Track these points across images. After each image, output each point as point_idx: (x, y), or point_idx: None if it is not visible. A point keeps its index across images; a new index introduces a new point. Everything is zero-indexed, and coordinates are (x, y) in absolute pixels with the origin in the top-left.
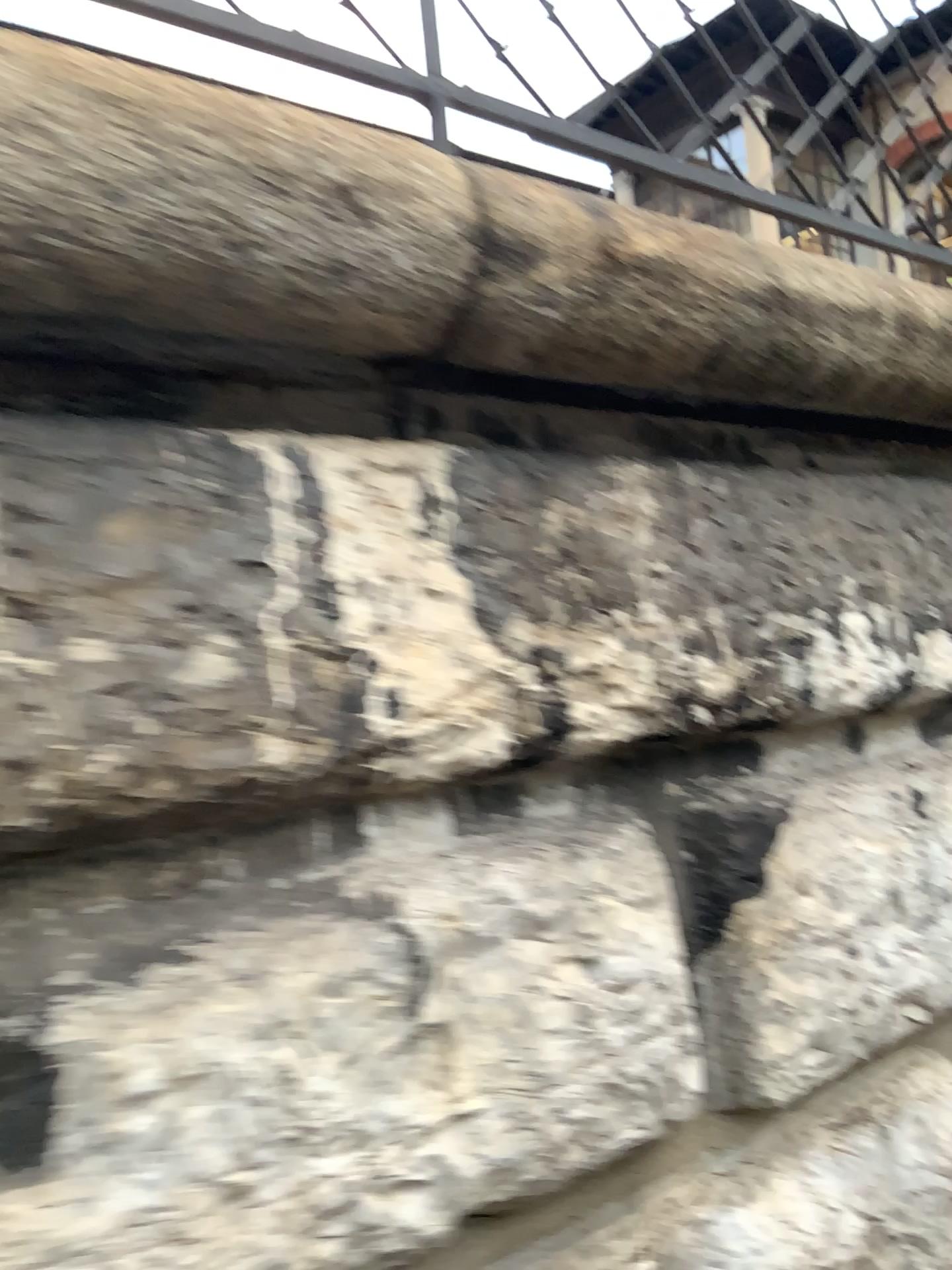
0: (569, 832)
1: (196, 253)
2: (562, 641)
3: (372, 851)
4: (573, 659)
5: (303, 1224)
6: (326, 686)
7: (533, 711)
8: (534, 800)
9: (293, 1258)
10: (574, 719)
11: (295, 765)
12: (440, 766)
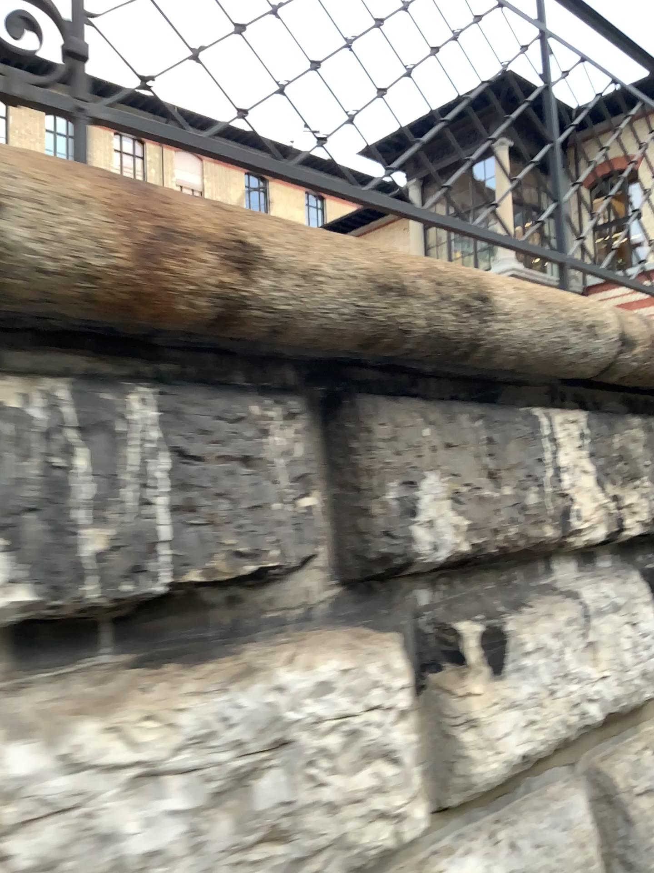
0: (618, 571)
1: (554, 350)
2: (622, 492)
3: (559, 573)
4: (625, 500)
5: (569, 707)
6: (561, 507)
7: (614, 520)
8: (602, 558)
9: (567, 719)
10: (624, 524)
11: (554, 536)
12: (586, 540)
